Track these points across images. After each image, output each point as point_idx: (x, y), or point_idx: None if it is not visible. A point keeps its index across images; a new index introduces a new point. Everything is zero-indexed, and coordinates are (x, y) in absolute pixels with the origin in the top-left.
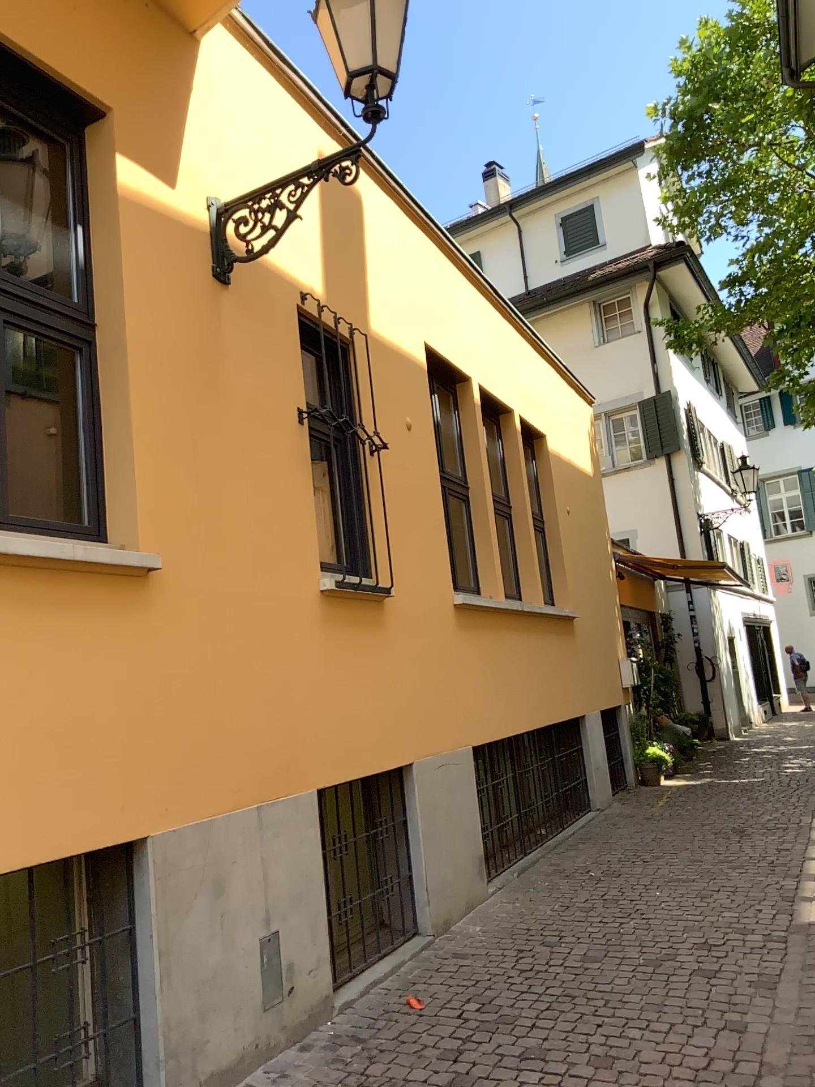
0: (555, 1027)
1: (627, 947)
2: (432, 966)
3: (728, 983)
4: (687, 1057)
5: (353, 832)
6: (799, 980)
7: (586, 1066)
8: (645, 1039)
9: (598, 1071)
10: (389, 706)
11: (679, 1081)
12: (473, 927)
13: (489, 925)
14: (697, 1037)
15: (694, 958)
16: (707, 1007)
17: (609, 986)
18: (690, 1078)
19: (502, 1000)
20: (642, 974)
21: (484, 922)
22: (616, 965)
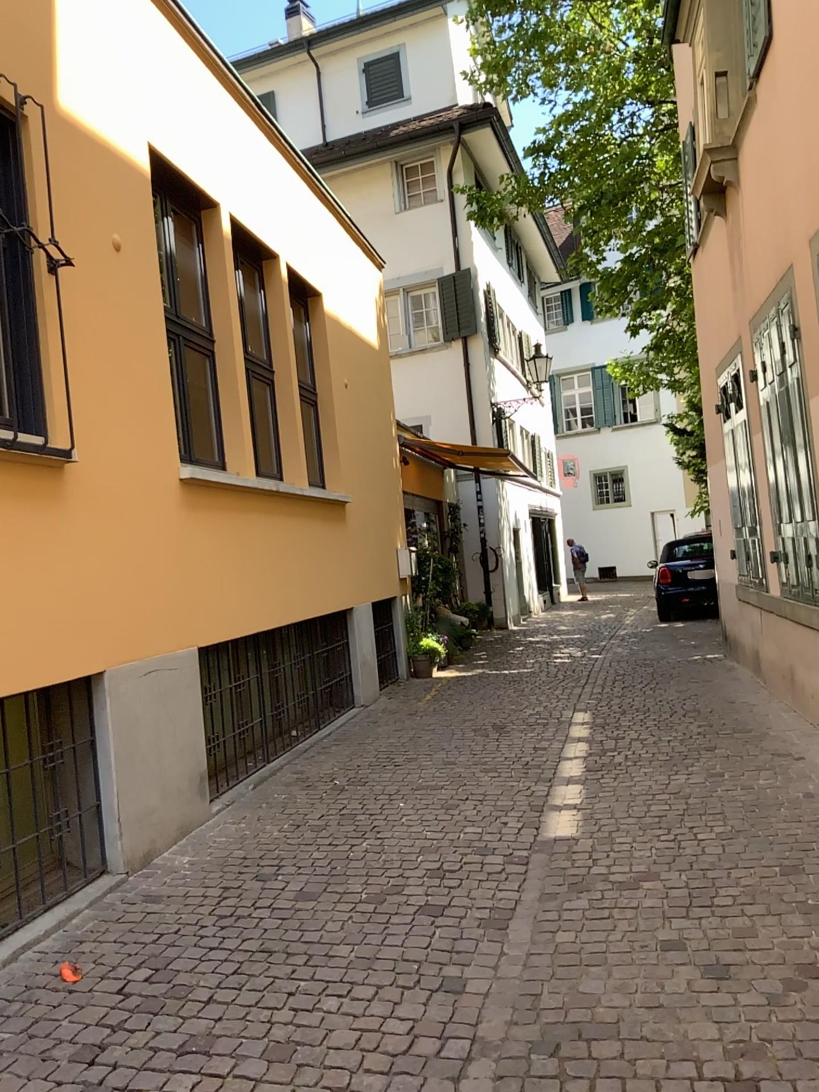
0: (234, 1002)
1: (350, 881)
2: (109, 918)
3: (455, 925)
4: (385, 1037)
5: (7, 760)
6: (532, 915)
7: (258, 1061)
8: (340, 1013)
9: (269, 1071)
10: (67, 601)
11: (367, 1077)
12: (178, 859)
13: (196, 857)
14: (403, 1006)
15: (423, 891)
16: (424, 961)
17: (316, 937)
18: (383, 1070)
19: (179, 965)
20: (359, 916)
21: (194, 852)
22: (332, 905)
